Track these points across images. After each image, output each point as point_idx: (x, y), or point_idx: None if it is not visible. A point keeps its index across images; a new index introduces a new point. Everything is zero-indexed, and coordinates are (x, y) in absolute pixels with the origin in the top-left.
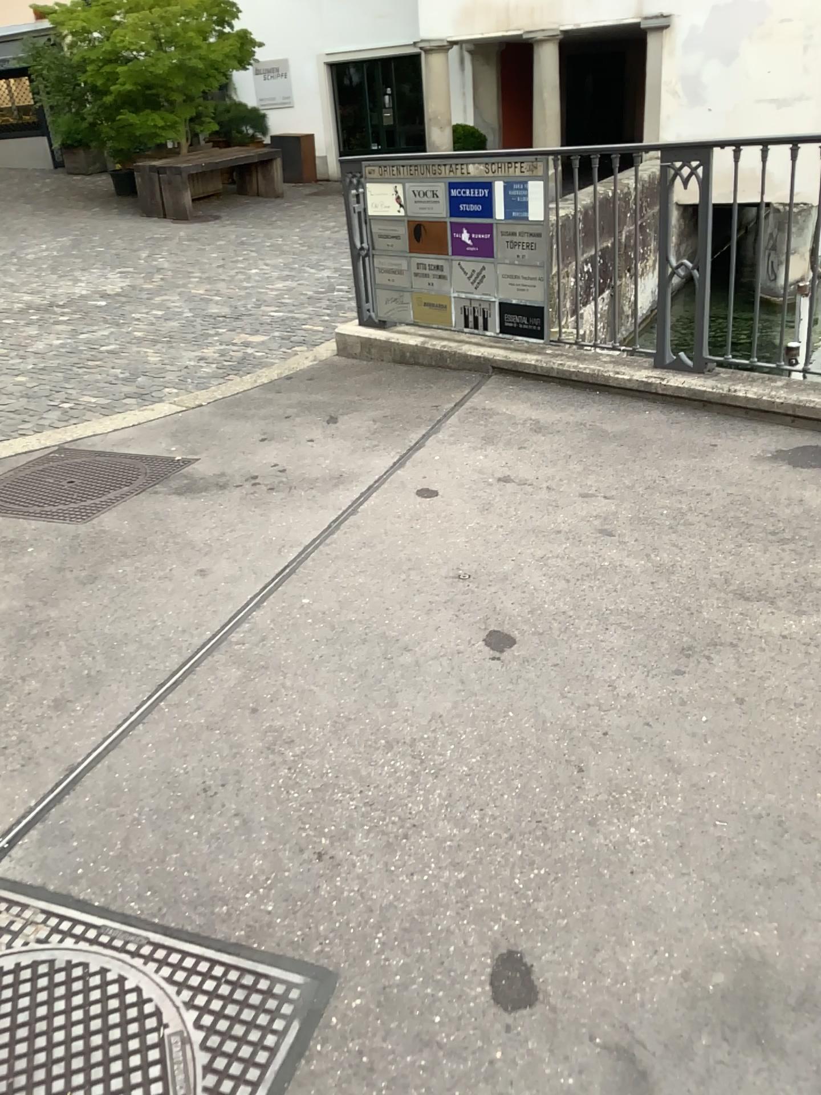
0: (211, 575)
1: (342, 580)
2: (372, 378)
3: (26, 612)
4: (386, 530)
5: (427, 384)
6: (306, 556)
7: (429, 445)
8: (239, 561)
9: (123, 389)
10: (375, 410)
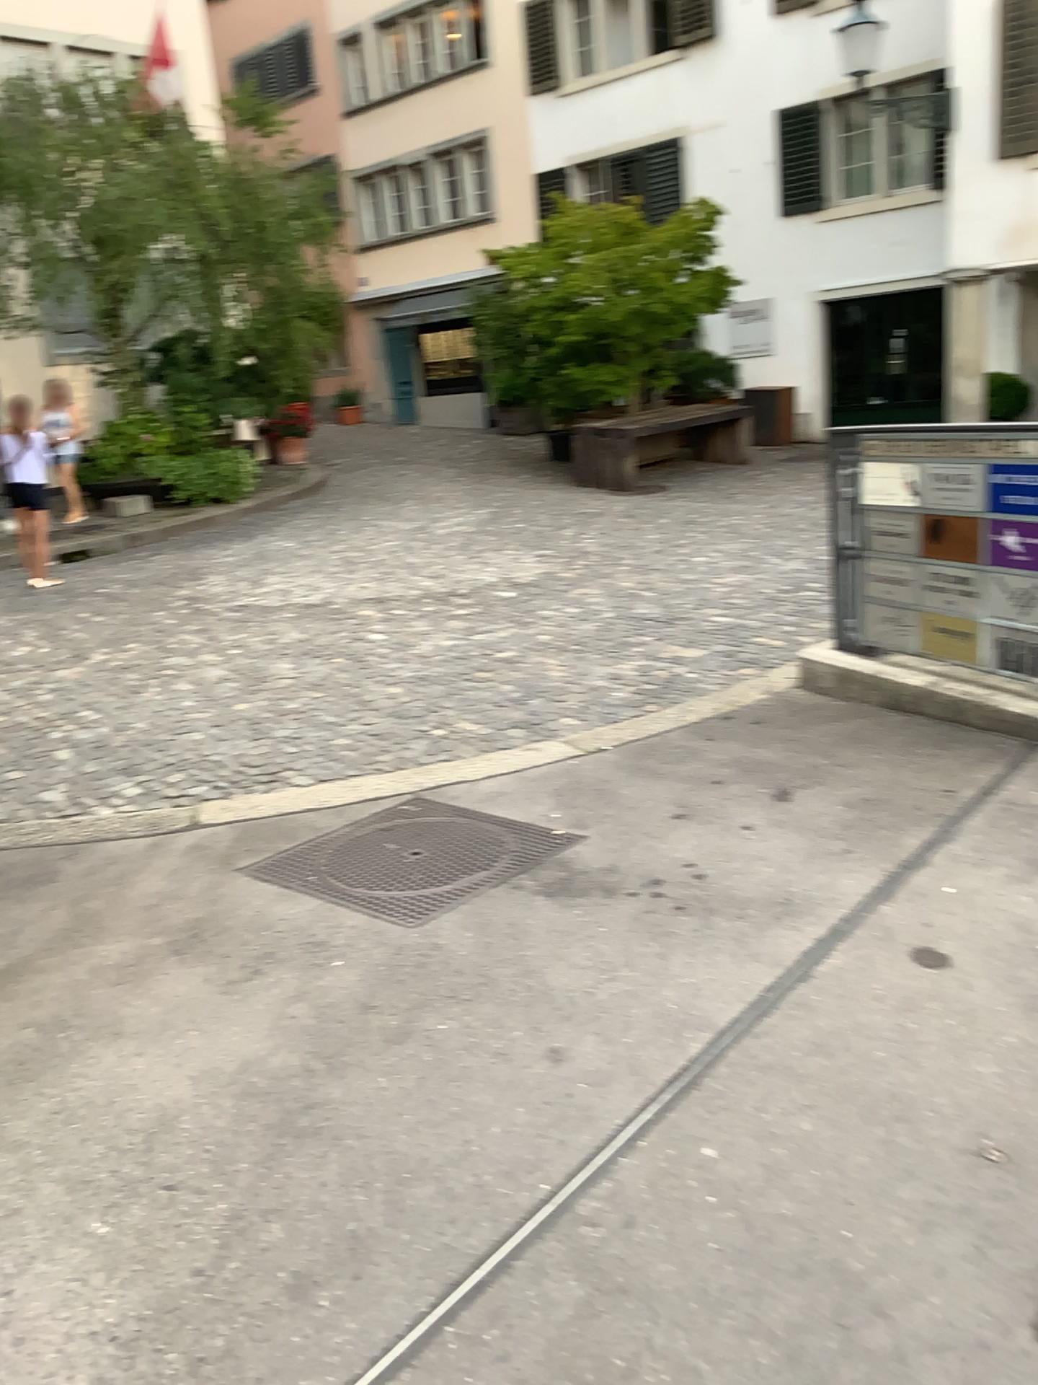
0: (571, 1059)
1: (775, 1113)
2: (849, 734)
3: (303, 1077)
4: (856, 1022)
5: (934, 752)
6: (720, 1052)
7: (934, 864)
8: (615, 1041)
9: (508, 717)
10: (851, 790)
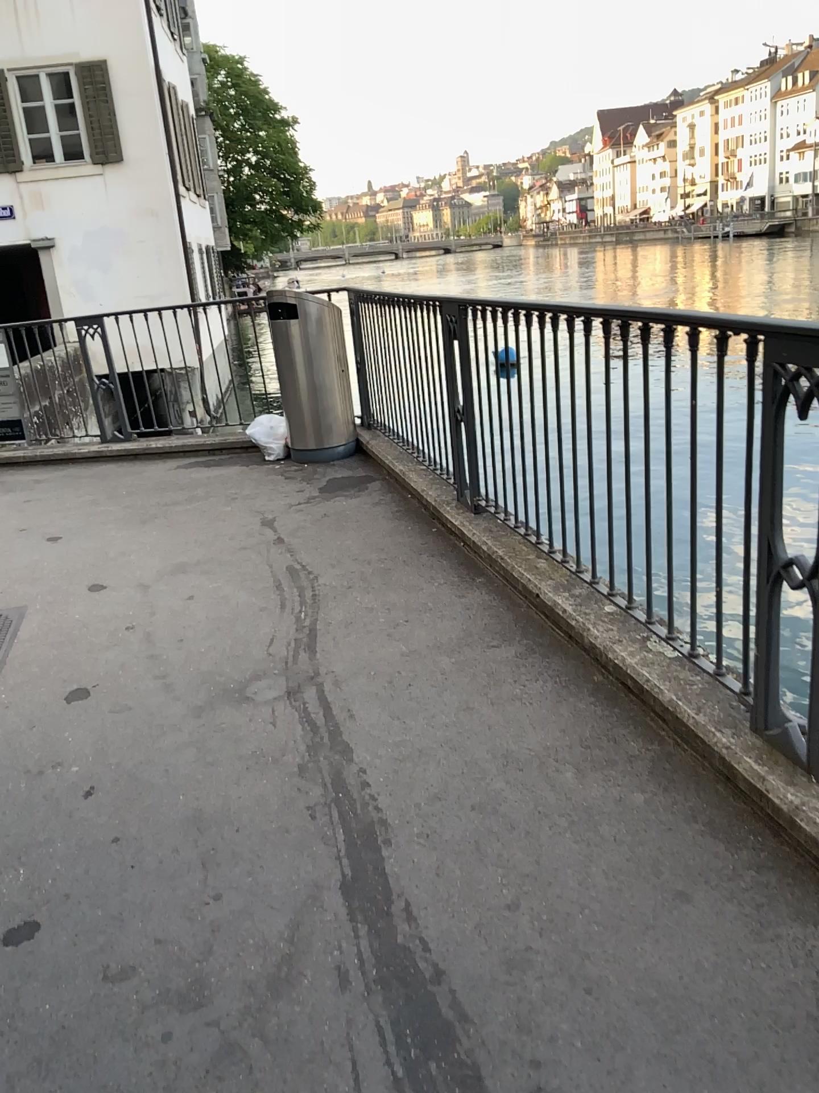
0: None
1: None
2: None
3: None
4: None
5: None
6: None
7: None
8: None
9: None
10: None
